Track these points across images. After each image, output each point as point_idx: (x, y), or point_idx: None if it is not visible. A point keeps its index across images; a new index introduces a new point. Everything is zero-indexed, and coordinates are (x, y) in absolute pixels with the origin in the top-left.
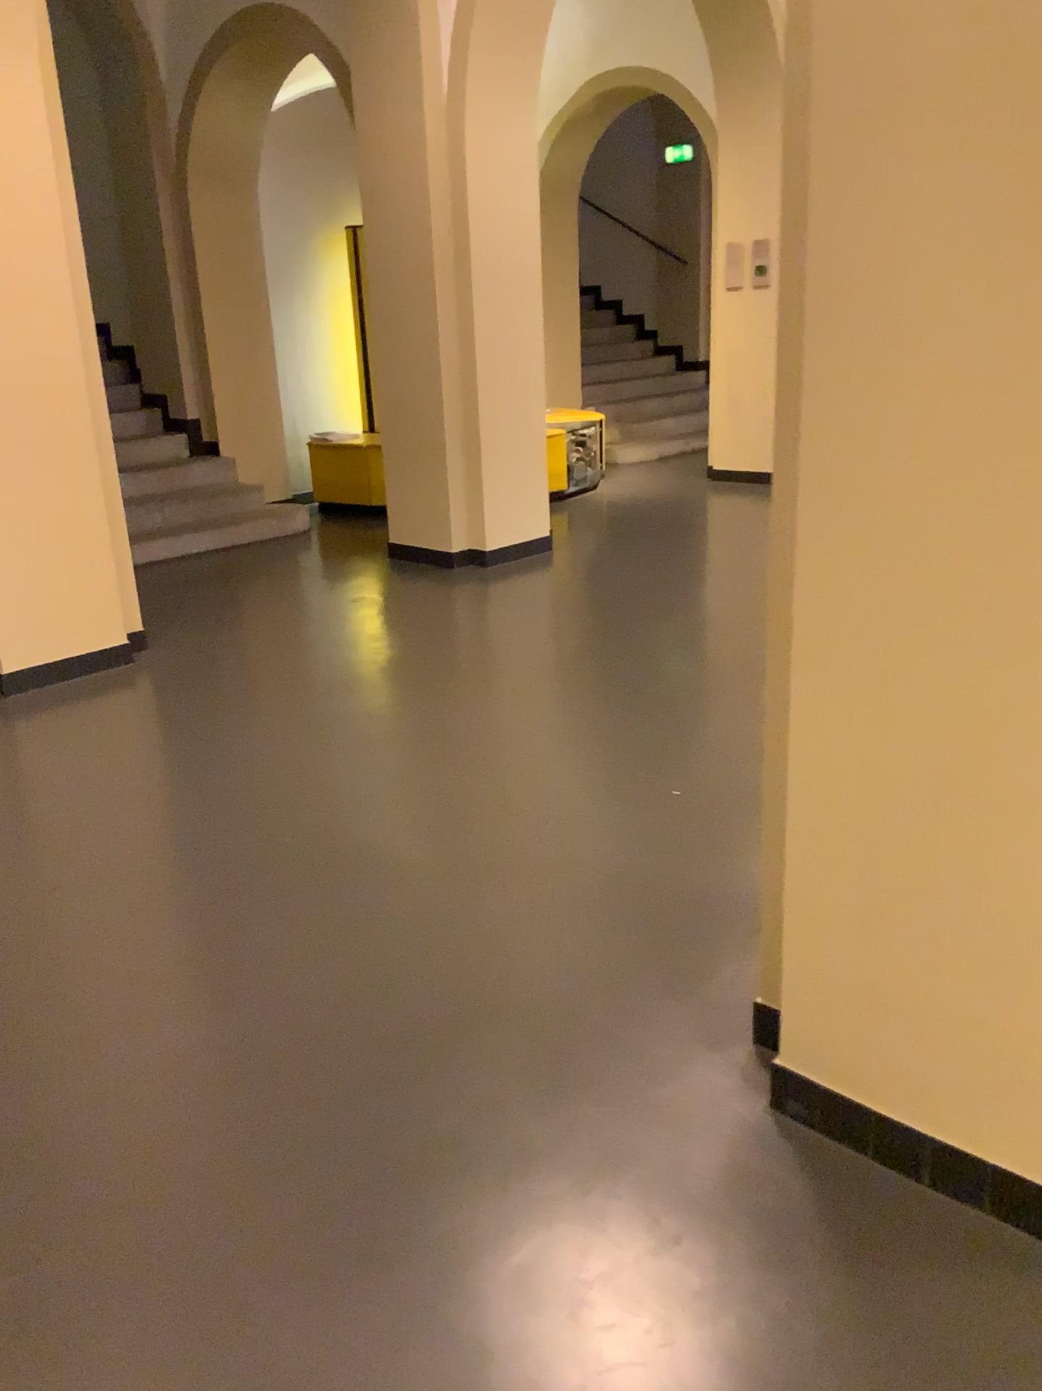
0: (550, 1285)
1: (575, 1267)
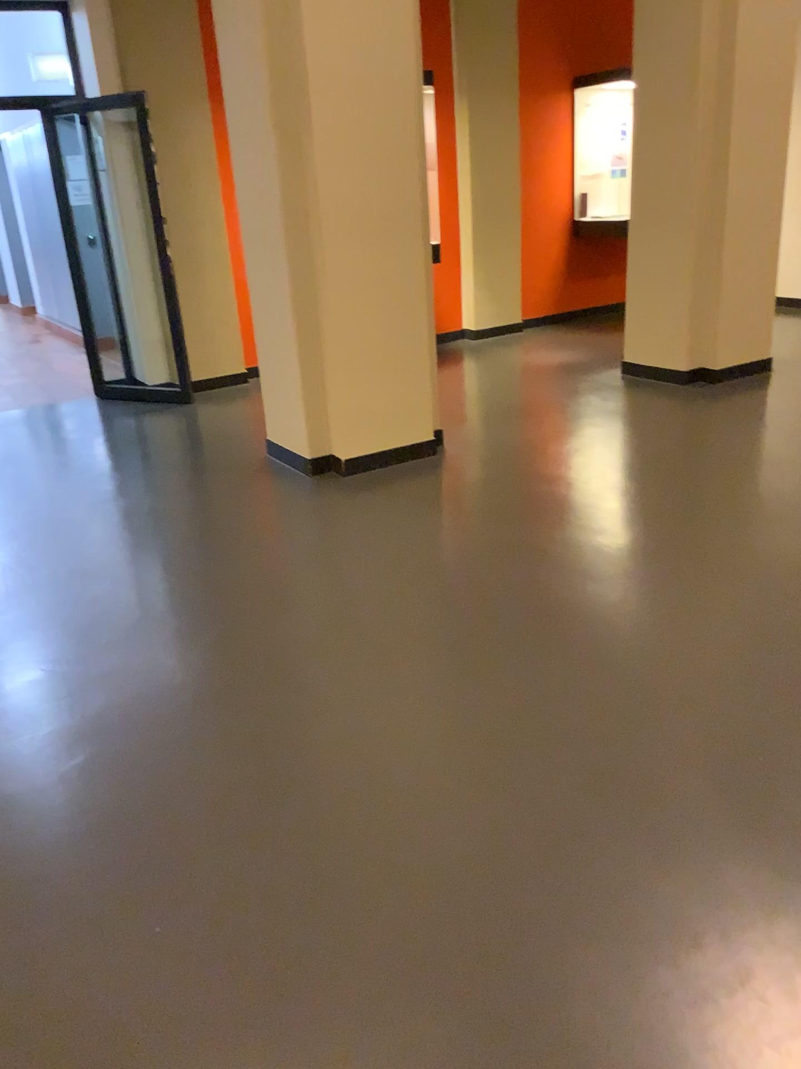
0: None
1: None
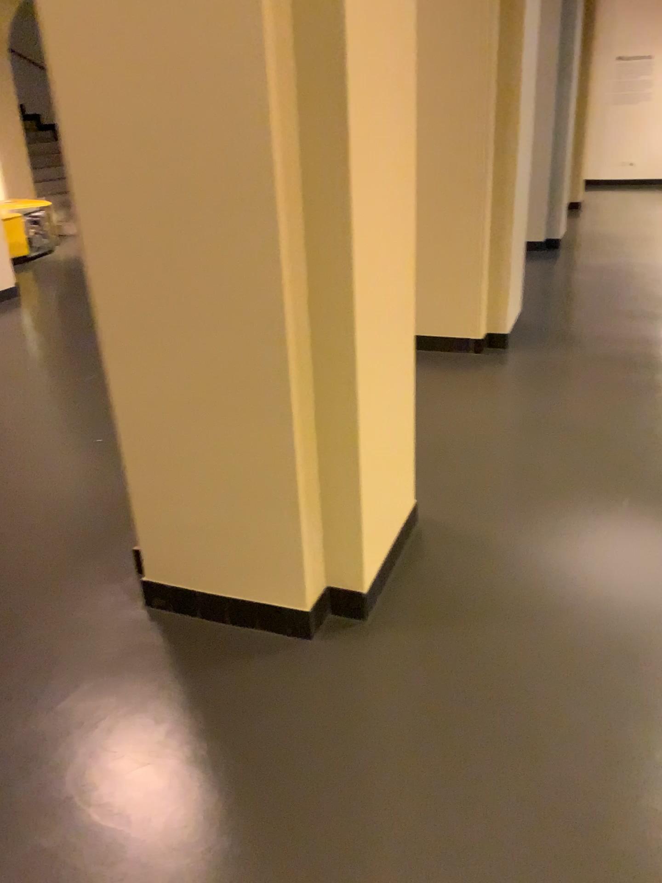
0: (0, 736)
1: (17, 722)
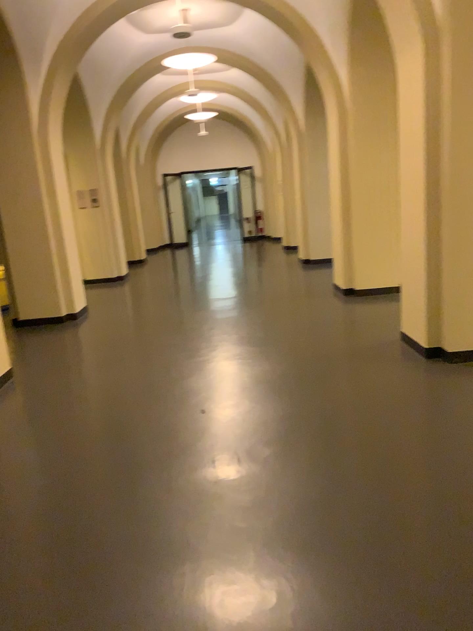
0: None
1: None
